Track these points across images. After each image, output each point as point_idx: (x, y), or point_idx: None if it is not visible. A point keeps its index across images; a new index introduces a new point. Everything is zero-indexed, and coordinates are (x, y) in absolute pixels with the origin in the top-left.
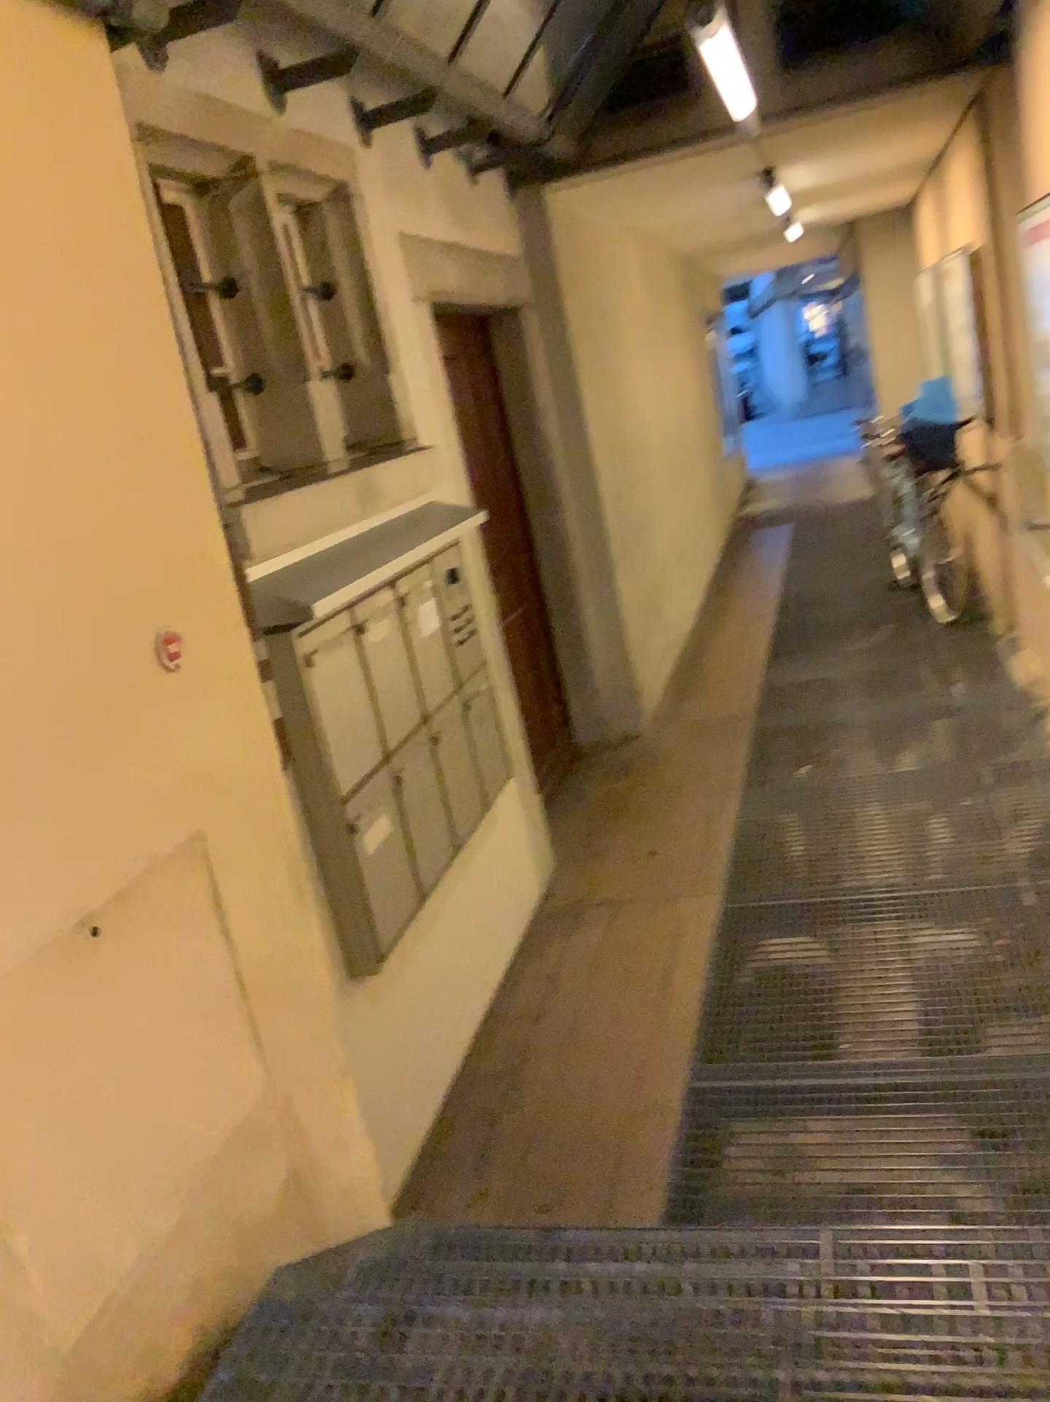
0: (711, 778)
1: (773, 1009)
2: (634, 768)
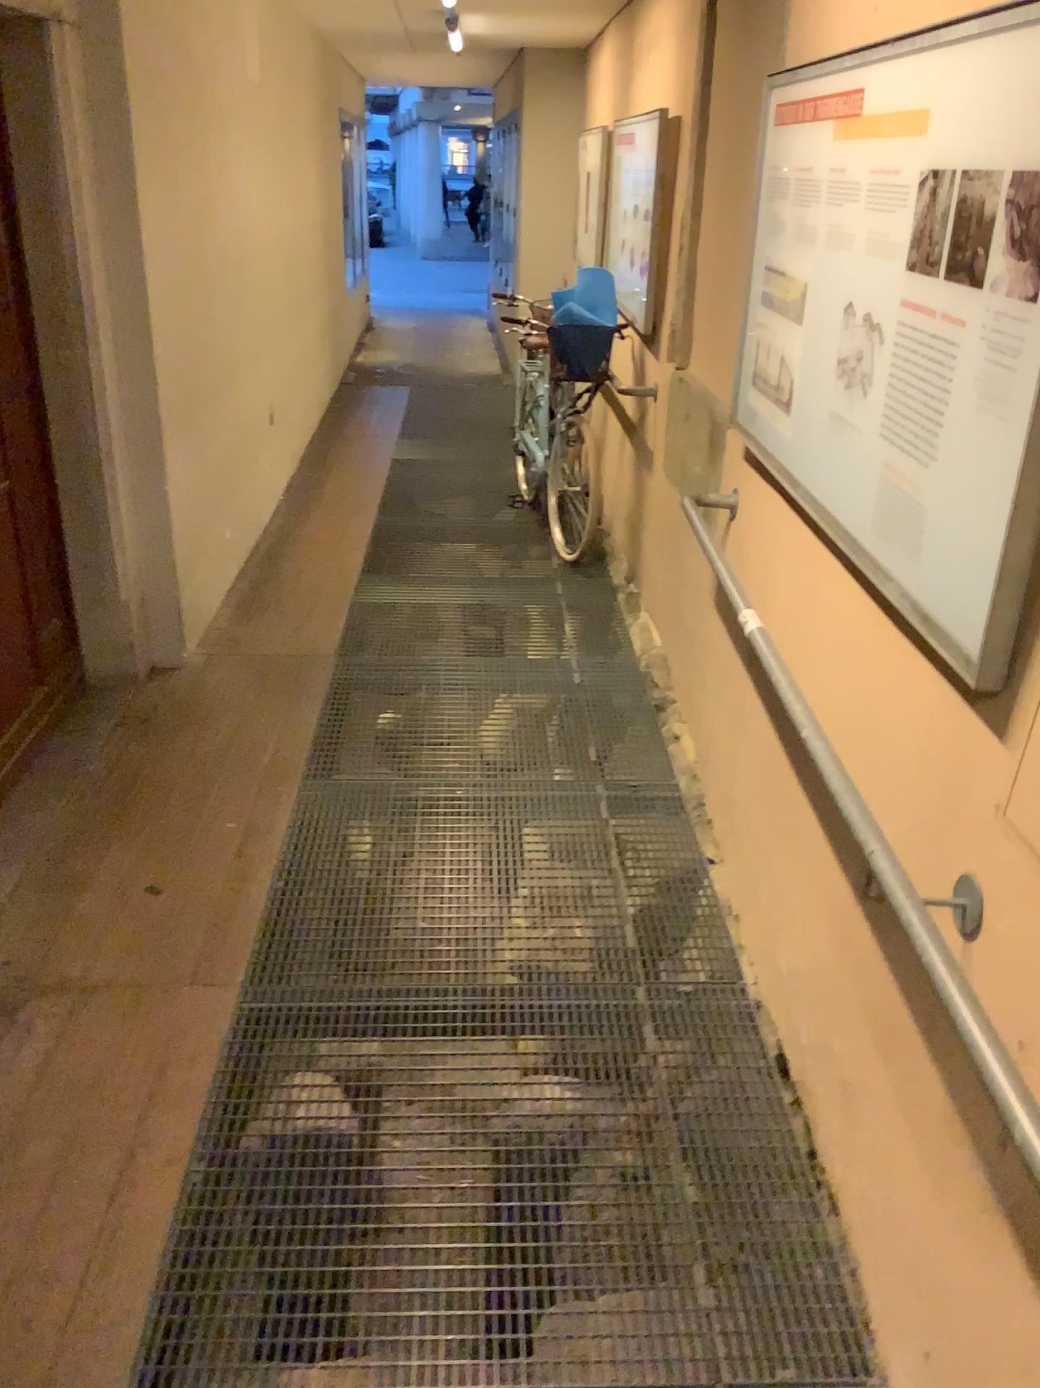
0: (261, 760)
1: (284, 1251)
2: (158, 729)
